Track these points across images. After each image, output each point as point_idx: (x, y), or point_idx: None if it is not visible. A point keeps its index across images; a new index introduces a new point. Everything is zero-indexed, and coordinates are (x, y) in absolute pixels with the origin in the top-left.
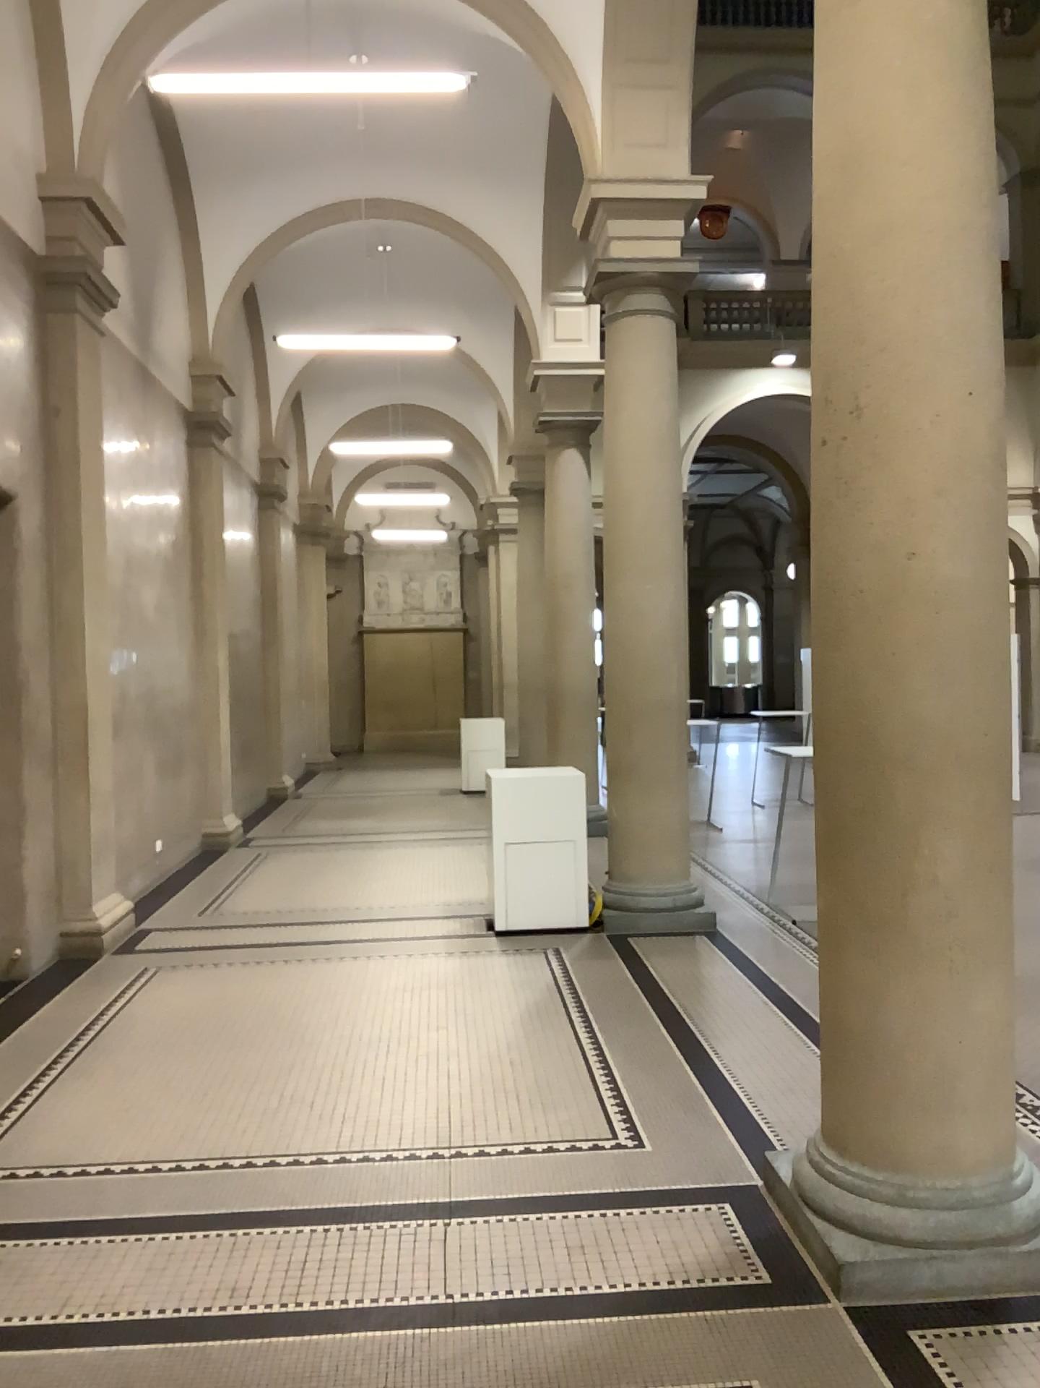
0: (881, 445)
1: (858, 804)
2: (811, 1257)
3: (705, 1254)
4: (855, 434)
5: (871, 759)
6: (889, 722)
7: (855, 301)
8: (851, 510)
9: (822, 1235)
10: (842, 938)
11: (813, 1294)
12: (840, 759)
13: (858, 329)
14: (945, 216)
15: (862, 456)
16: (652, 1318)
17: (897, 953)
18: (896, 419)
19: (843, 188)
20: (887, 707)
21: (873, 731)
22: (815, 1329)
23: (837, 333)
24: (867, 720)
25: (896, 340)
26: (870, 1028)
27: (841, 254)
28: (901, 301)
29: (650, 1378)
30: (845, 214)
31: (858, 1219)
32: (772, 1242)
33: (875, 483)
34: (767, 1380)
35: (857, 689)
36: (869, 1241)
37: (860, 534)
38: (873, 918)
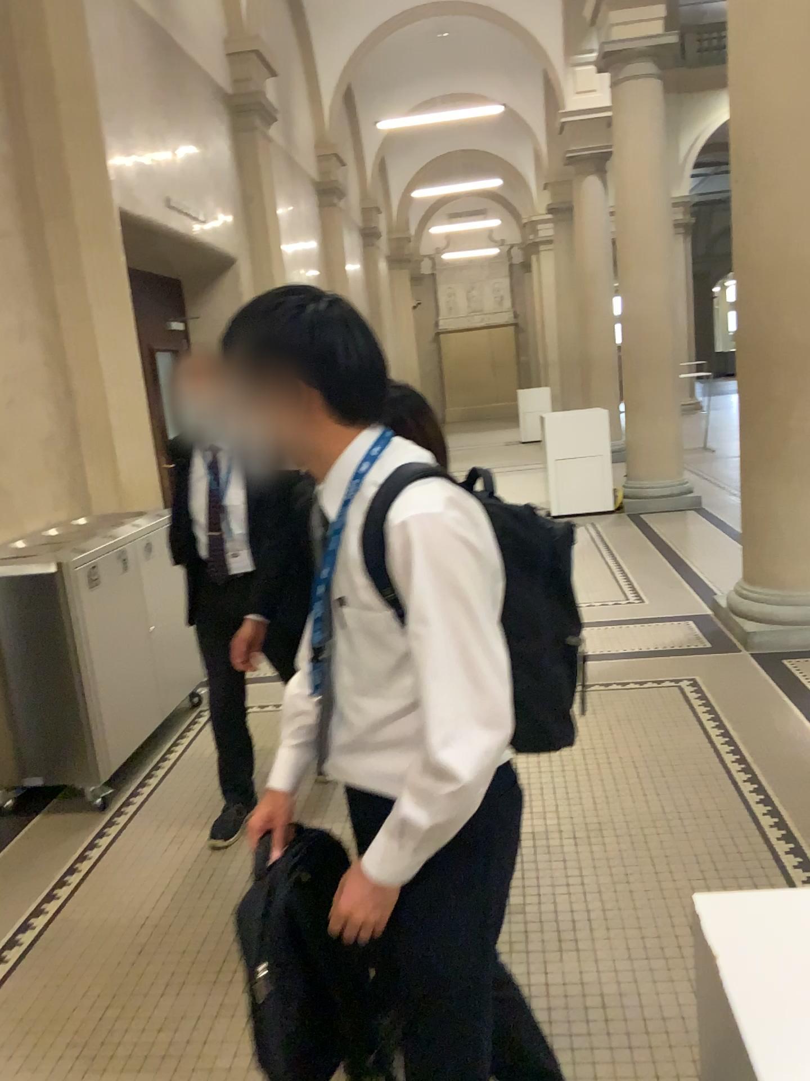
0: (767, 181)
1: (757, 393)
2: (732, 634)
3: (675, 637)
4: (752, 175)
5: (764, 366)
6: (774, 344)
7: (751, 94)
8: (751, 222)
9: (739, 624)
10: (749, 468)
11: (732, 649)
12: (746, 368)
13: (753, 111)
14: (805, 34)
15: (756, 189)
16: (646, 660)
17: (780, 473)
18: (776, 164)
19: (743, 22)
20: (773, 336)
21: (765, 350)
22: (730, 660)
23: (741, 114)
24: (762, 344)
25: (776, 116)
26: (765, 515)
27: (742, 64)
28: (778, 91)
29: (643, 678)
30: (744, 39)
31: (758, 614)
32: (713, 632)
33: (765, 204)
34: (703, 677)
35: (755, 326)
36: (764, 623)
37: (756, 236)
38: (766, 455)
